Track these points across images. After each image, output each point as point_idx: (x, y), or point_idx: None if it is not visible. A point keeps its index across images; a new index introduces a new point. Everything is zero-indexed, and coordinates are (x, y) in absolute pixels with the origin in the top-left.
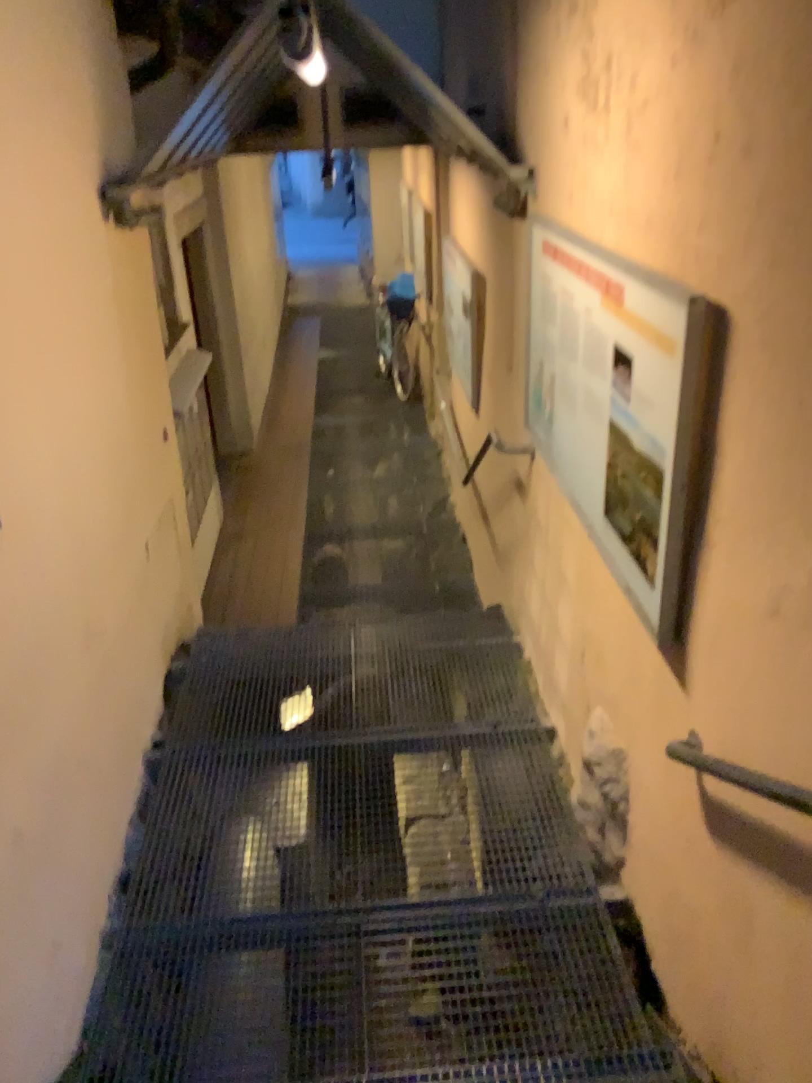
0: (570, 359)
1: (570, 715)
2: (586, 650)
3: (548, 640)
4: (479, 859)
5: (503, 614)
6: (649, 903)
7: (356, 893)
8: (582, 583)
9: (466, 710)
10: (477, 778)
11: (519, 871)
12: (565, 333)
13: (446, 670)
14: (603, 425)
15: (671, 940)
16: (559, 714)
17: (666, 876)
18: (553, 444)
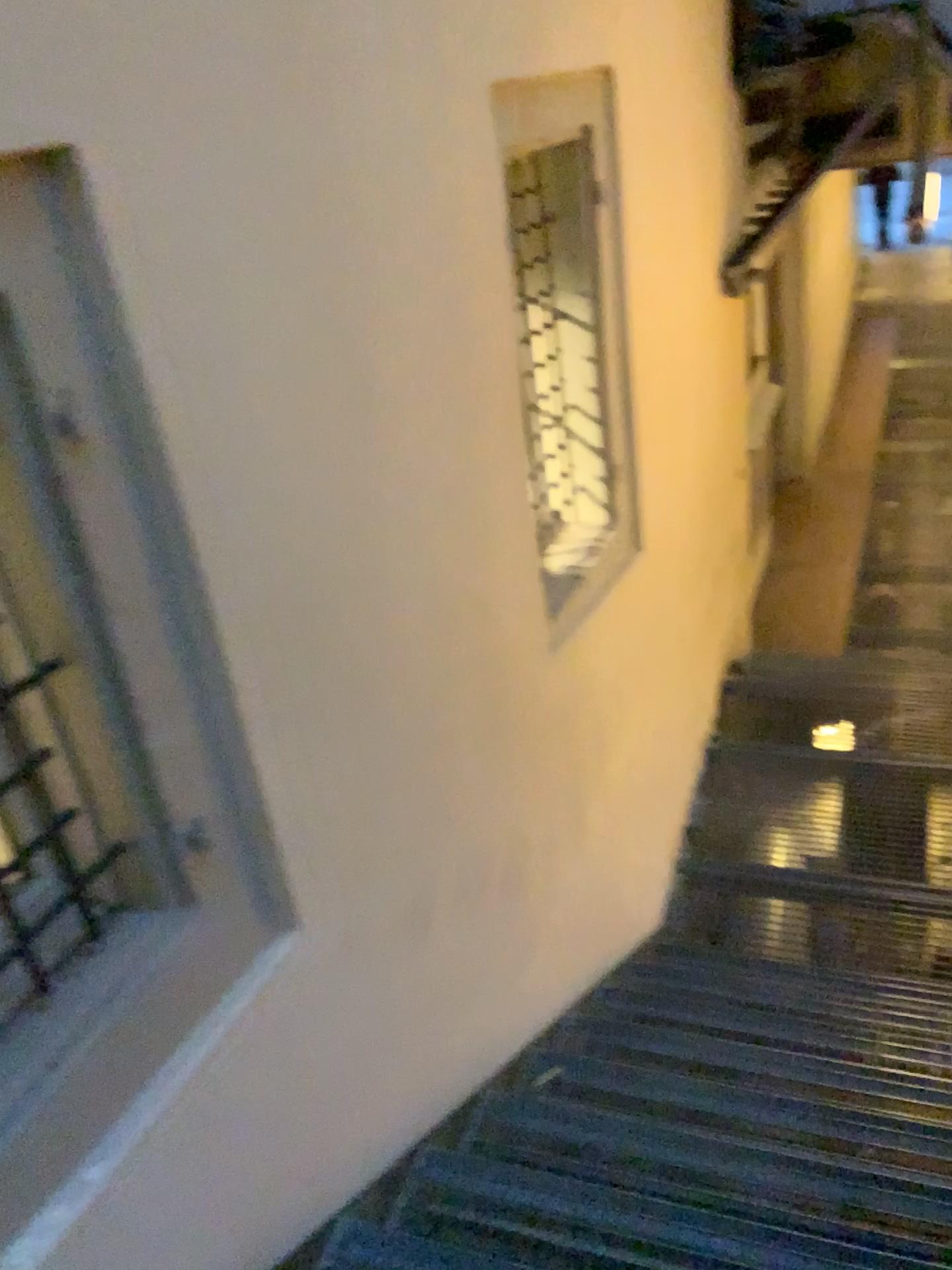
0: None
1: None
2: None
3: None
4: None
5: None
6: None
7: (885, 871)
8: None
9: None
10: None
11: None
12: None
13: None
14: None
15: None
16: None
17: None
18: None
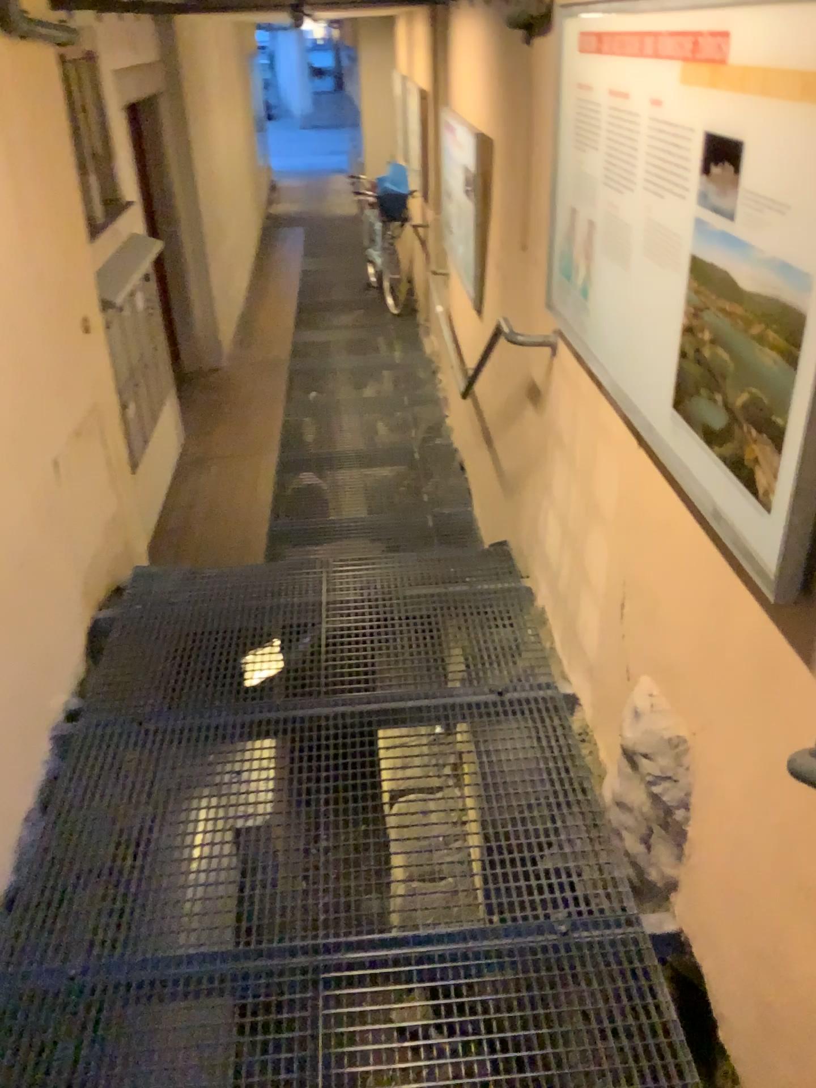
0: (617, 194)
1: (598, 681)
2: (626, 599)
3: (568, 585)
4: (482, 875)
5: (510, 551)
6: (723, 955)
7: (317, 924)
8: (624, 510)
9: (465, 671)
10: (478, 762)
11: (536, 894)
12: (610, 159)
13: (440, 620)
14: (674, 274)
15: (763, 1023)
16: (582, 677)
17: (757, 931)
18: (587, 323)
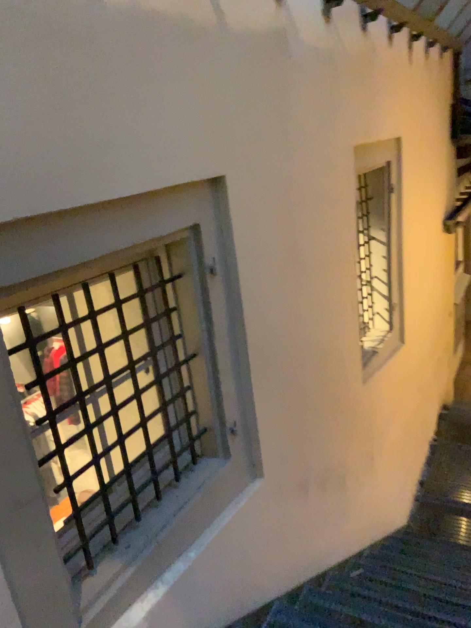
0: None
1: None
2: None
3: None
4: None
5: None
6: None
7: None
8: None
9: None
10: None
11: None
12: None
13: None
14: None
15: None
16: None
17: None
18: None
